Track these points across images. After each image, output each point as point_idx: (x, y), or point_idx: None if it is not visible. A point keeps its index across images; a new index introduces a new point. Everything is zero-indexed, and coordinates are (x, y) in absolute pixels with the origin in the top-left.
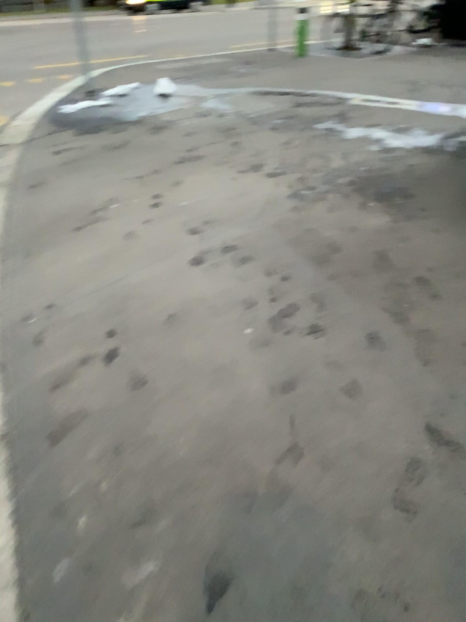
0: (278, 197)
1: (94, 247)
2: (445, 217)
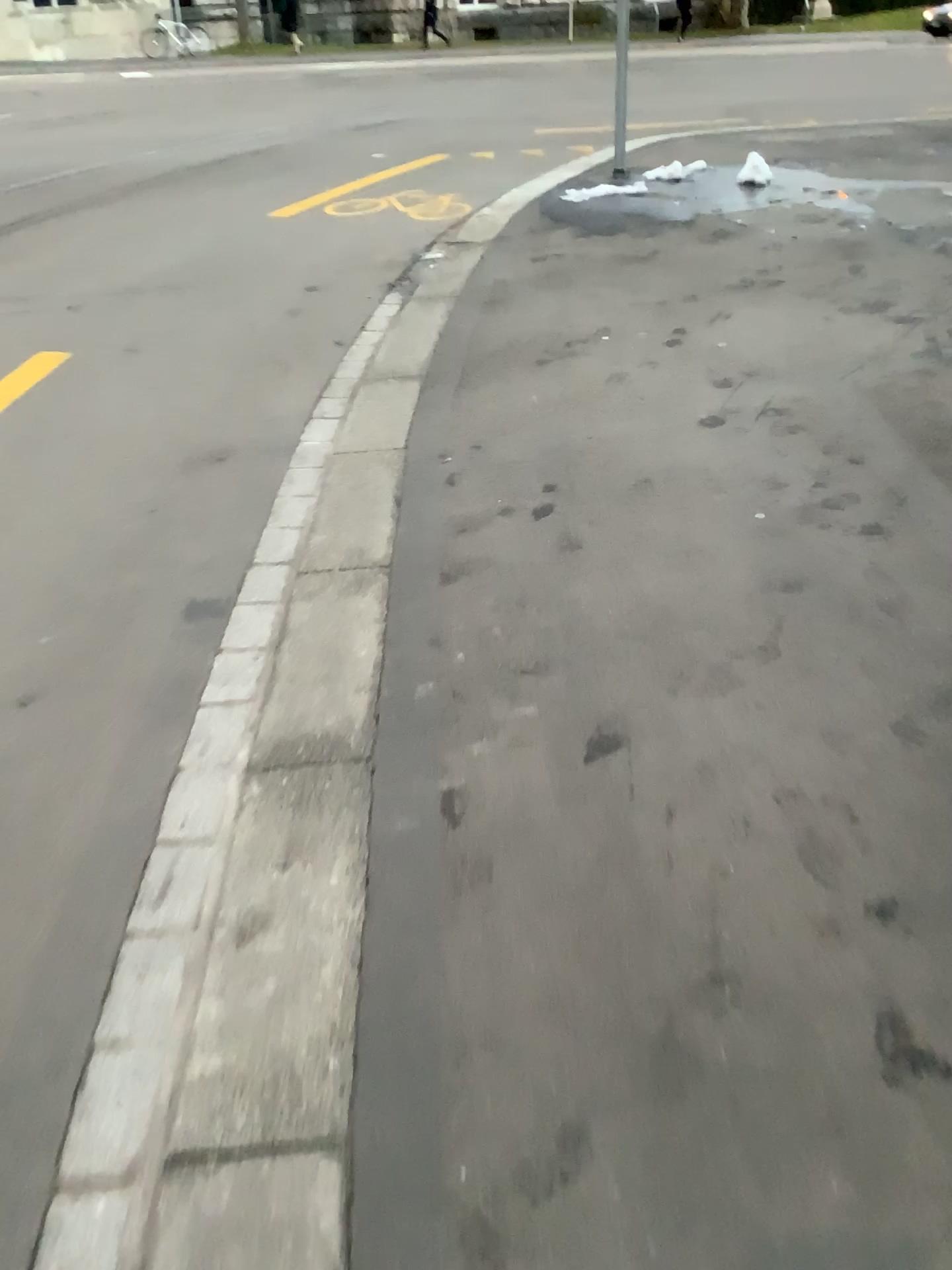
0: (897, 354)
1: (558, 385)
2: None
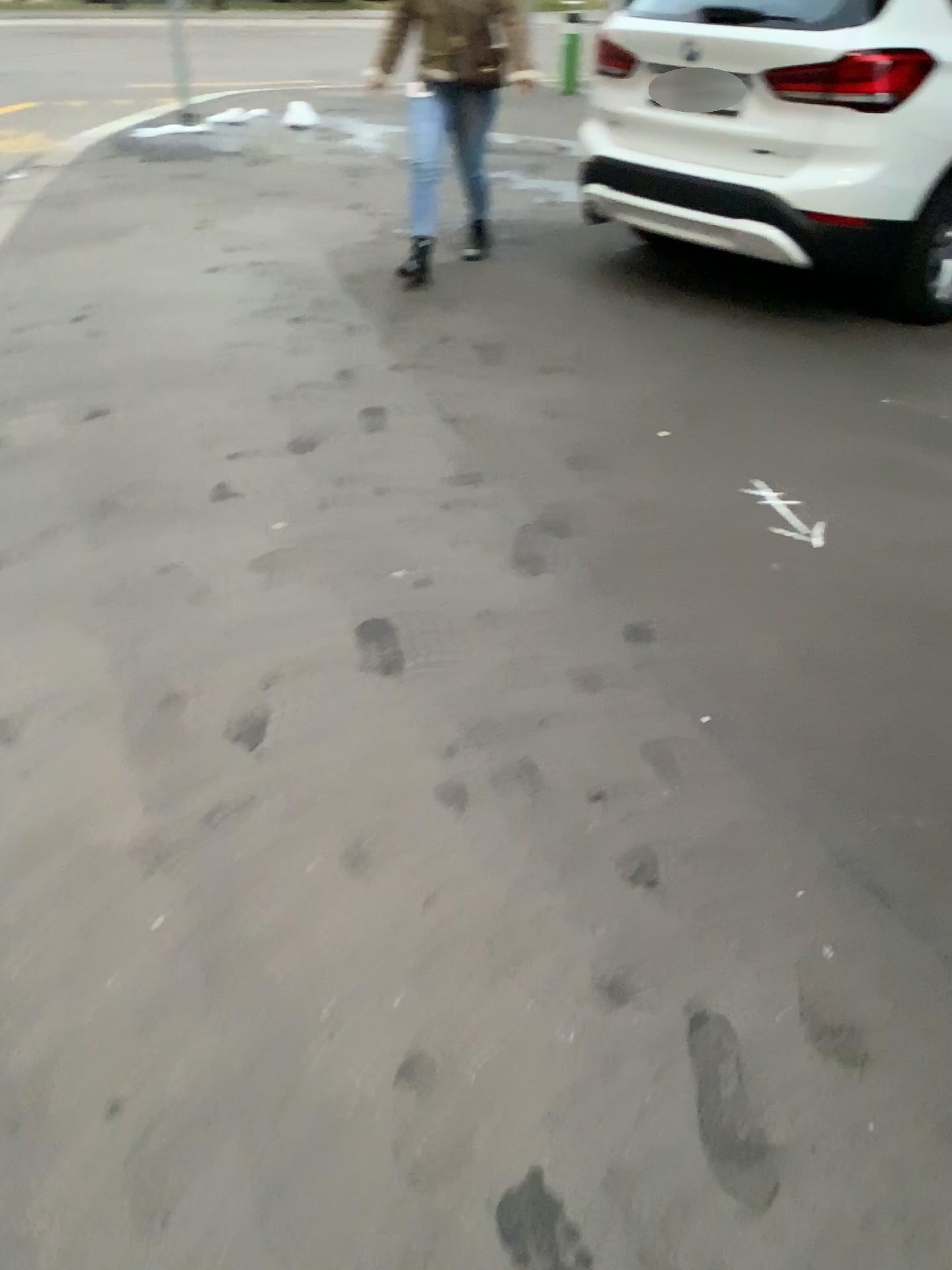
0: (357, 231)
1: (103, 253)
2: (547, 260)
